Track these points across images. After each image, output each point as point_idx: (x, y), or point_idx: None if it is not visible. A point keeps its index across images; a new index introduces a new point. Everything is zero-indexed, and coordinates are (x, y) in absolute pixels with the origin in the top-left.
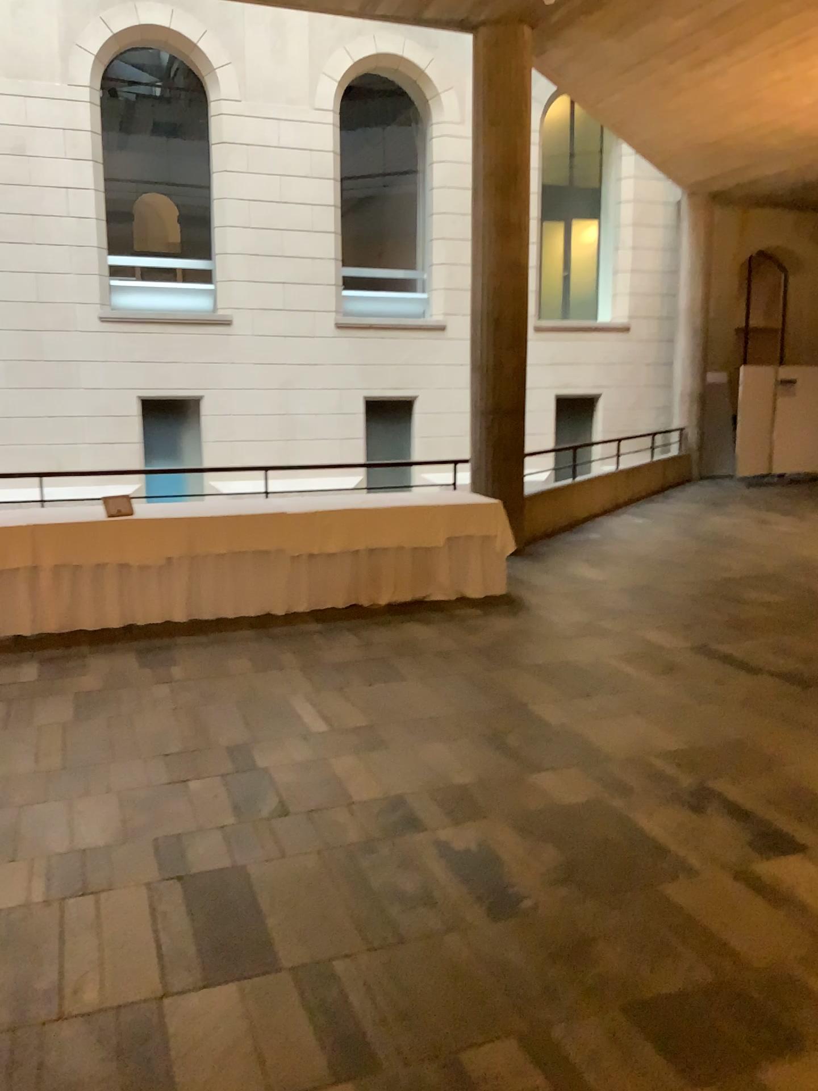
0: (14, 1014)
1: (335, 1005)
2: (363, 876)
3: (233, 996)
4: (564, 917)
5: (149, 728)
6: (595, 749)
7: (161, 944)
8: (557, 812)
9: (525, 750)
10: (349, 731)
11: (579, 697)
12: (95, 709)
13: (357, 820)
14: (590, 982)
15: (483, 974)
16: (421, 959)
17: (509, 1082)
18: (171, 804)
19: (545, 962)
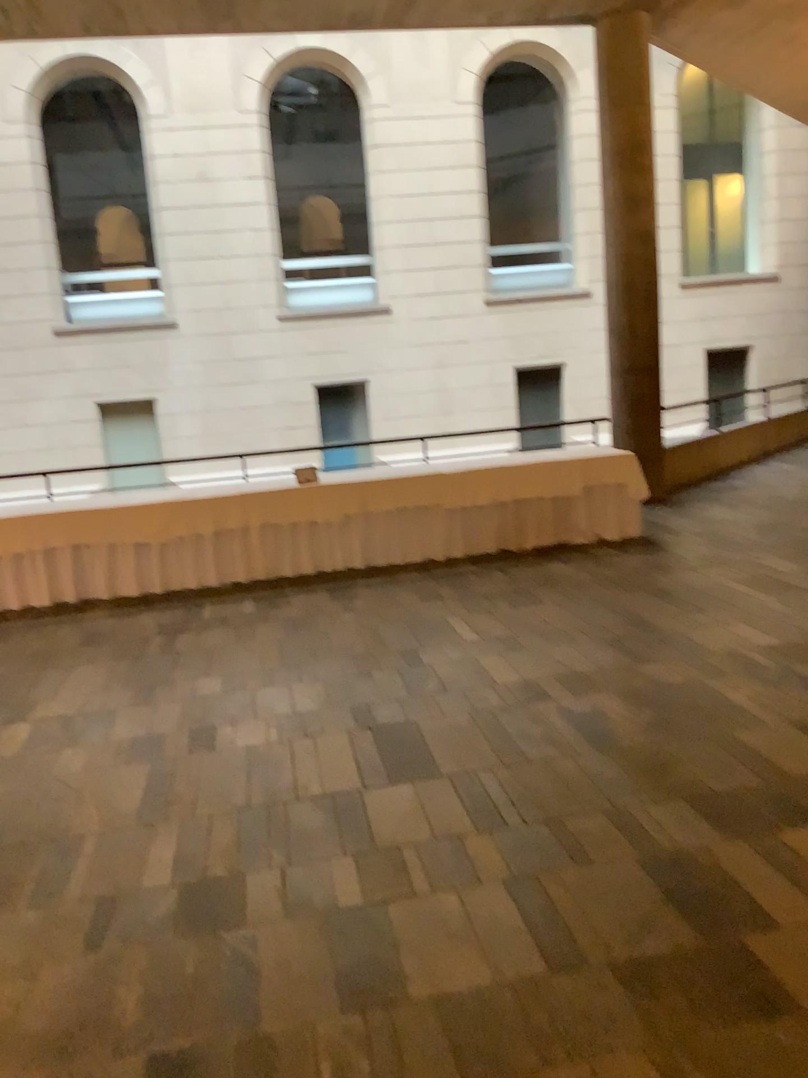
0: (268, 797)
1: (480, 795)
2: (503, 728)
3: (410, 789)
4: (654, 750)
5: (342, 640)
6: (702, 647)
7: (360, 763)
8: (660, 688)
9: (641, 648)
10: (497, 639)
11: (695, 611)
12: (300, 629)
13: (501, 695)
14: (666, 785)
15: (587, 780)
16: (542, 772)
17: (598, 834)
18: (361, 687)
19: (634, 775)
